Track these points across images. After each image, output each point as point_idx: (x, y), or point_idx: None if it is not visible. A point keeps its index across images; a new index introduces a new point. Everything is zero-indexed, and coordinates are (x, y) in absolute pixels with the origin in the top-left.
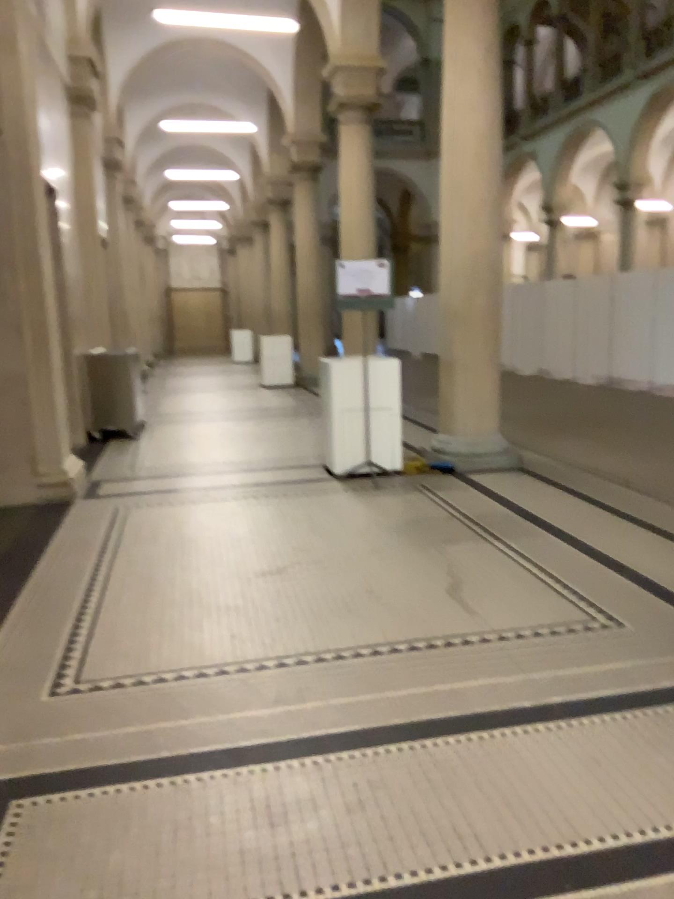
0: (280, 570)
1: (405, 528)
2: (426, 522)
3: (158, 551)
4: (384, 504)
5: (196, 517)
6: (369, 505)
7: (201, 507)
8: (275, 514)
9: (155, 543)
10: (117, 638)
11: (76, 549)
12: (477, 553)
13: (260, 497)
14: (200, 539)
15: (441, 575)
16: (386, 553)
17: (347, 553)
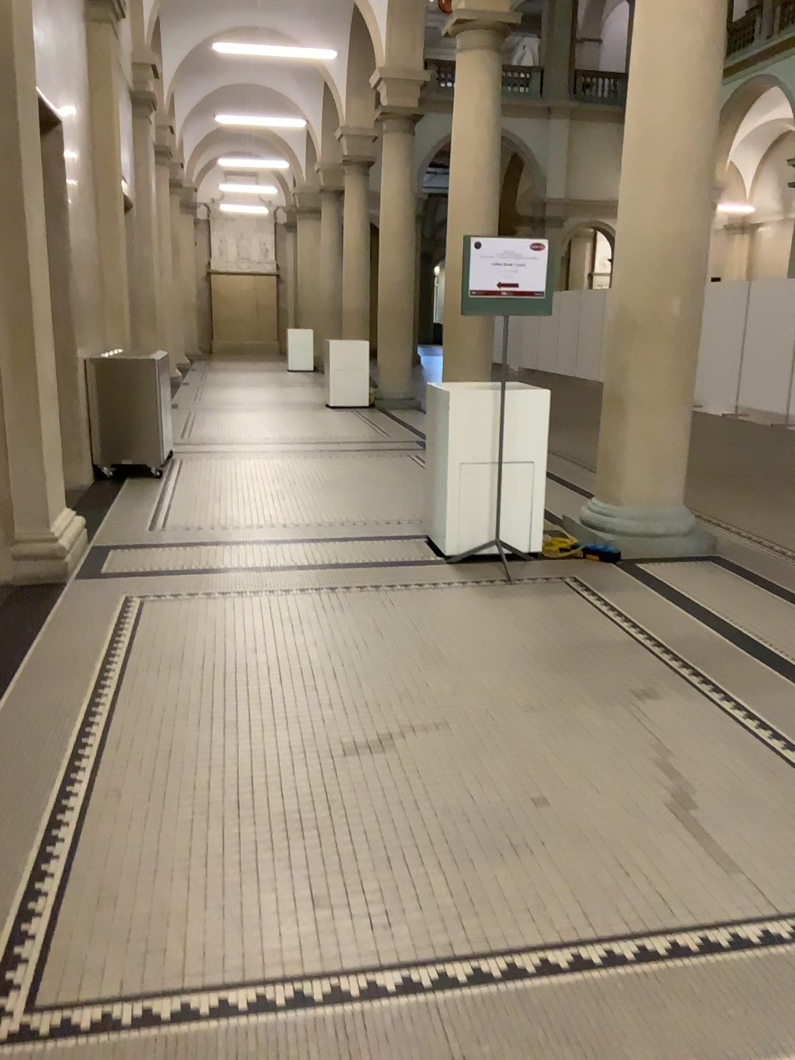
0: (385, 734)
1: (570, 658)
2: (600, 647)
3: (191, 682)
4: (529, 610)
5: (249, 621)
6: (507, 609)
7: (256, 602)
8: (368, 621)
9: (186, 667)
10: (119, 878)
11: (64, 673)
12: (696, 716)
13: (342, 588)
14: (256, 664)
15: (650, 760)
16: (552, 708)
17: (489, 704)
